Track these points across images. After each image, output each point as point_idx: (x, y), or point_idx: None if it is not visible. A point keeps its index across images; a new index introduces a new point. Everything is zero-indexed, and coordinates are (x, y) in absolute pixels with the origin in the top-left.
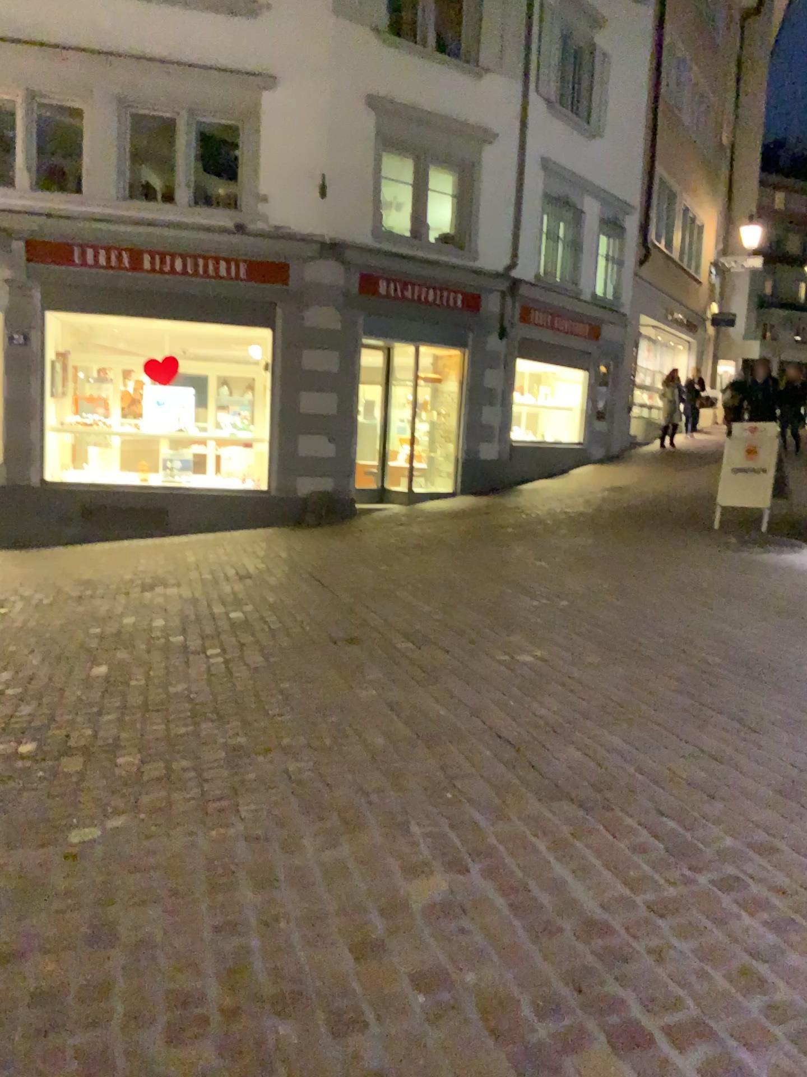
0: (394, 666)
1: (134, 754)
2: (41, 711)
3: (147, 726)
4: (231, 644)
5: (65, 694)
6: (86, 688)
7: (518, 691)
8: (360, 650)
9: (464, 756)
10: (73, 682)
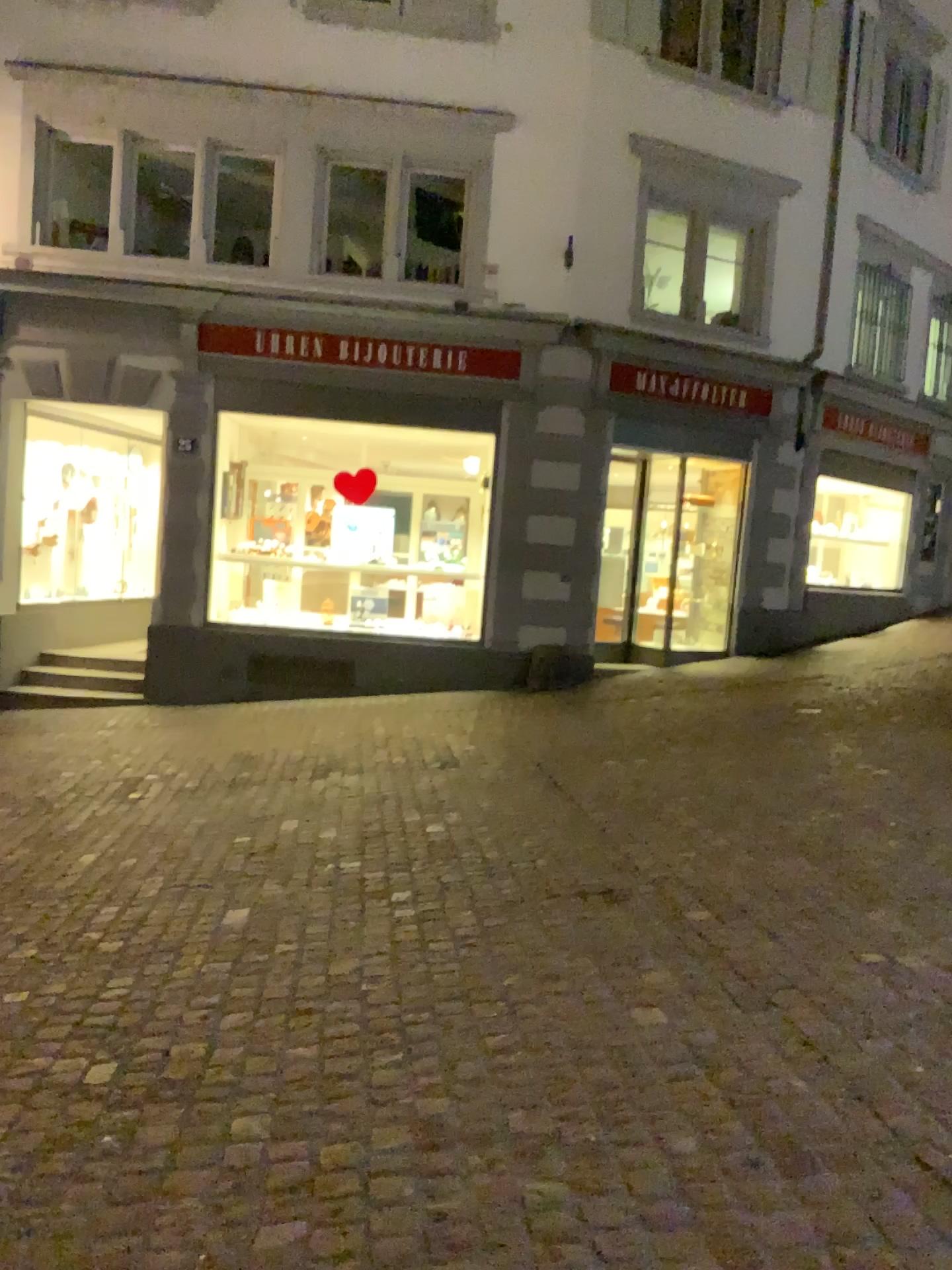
0: (688, 956)
1: (260, 1119)
2: (136, 996)
3: (290, 1050)
4: (429, 886)
5: (178, 965)
6: (210, 952)
7: (922, 1039)
8: (627, 915)
9: (862, 1209)
10: (193, 939)
